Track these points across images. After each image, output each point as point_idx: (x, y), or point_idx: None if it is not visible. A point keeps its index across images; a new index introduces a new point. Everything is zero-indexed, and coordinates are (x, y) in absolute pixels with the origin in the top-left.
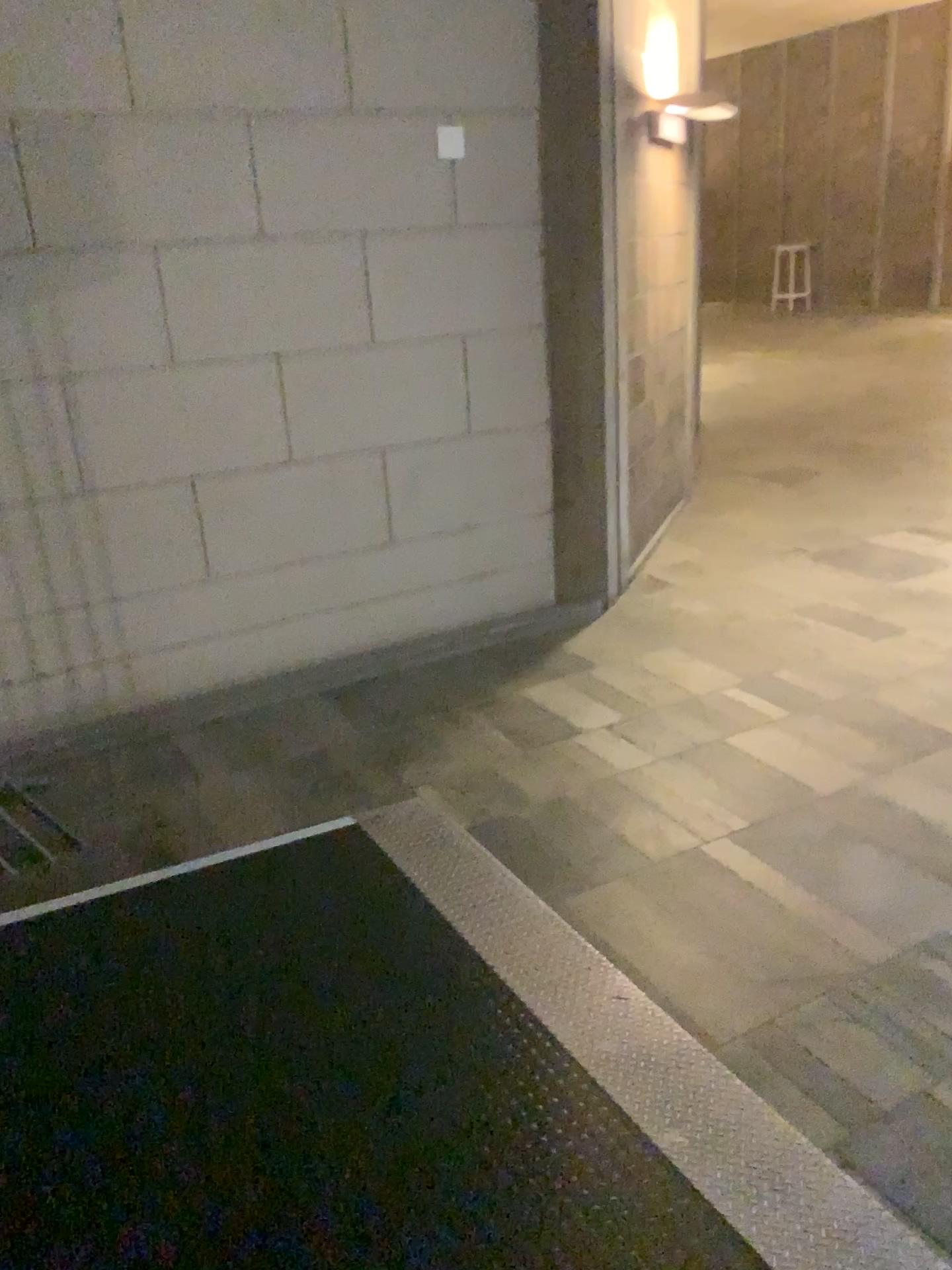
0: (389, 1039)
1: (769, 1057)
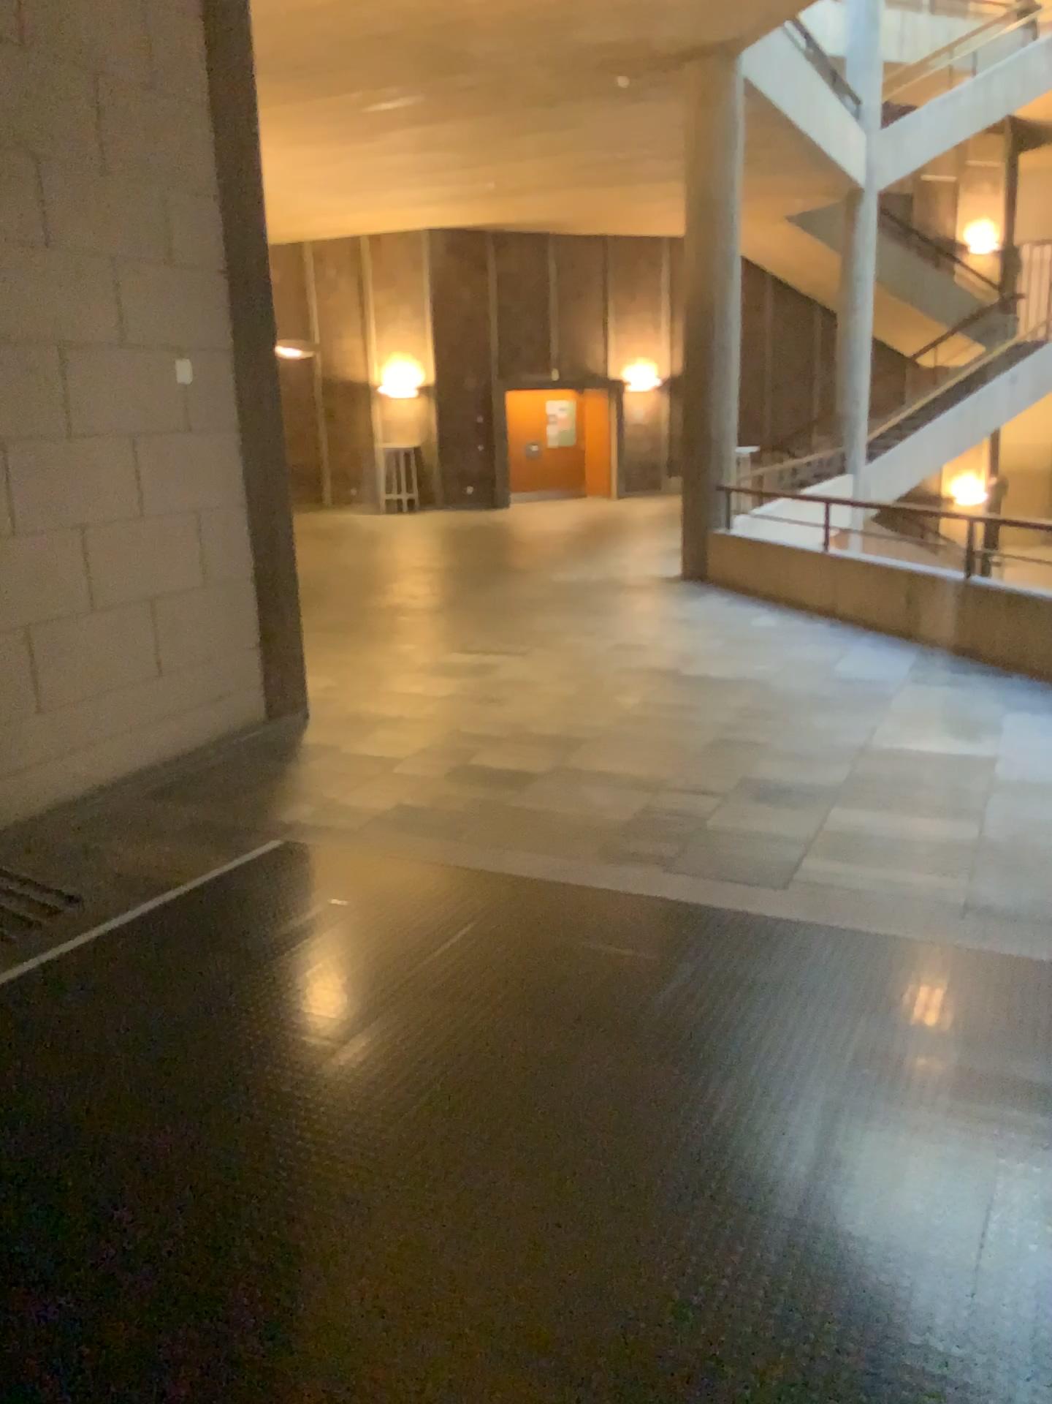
0: (429, 900)
1: (608, 859)
